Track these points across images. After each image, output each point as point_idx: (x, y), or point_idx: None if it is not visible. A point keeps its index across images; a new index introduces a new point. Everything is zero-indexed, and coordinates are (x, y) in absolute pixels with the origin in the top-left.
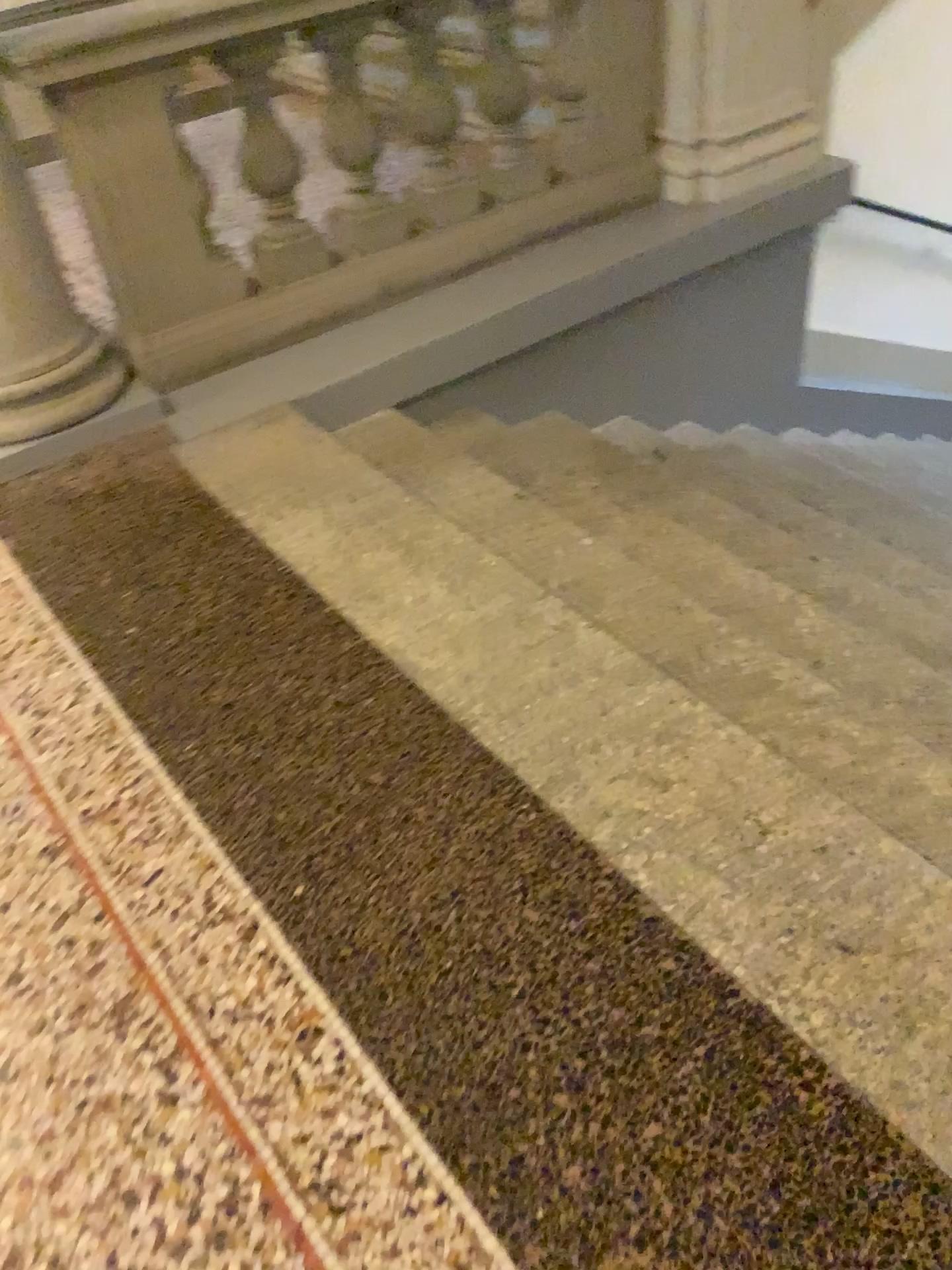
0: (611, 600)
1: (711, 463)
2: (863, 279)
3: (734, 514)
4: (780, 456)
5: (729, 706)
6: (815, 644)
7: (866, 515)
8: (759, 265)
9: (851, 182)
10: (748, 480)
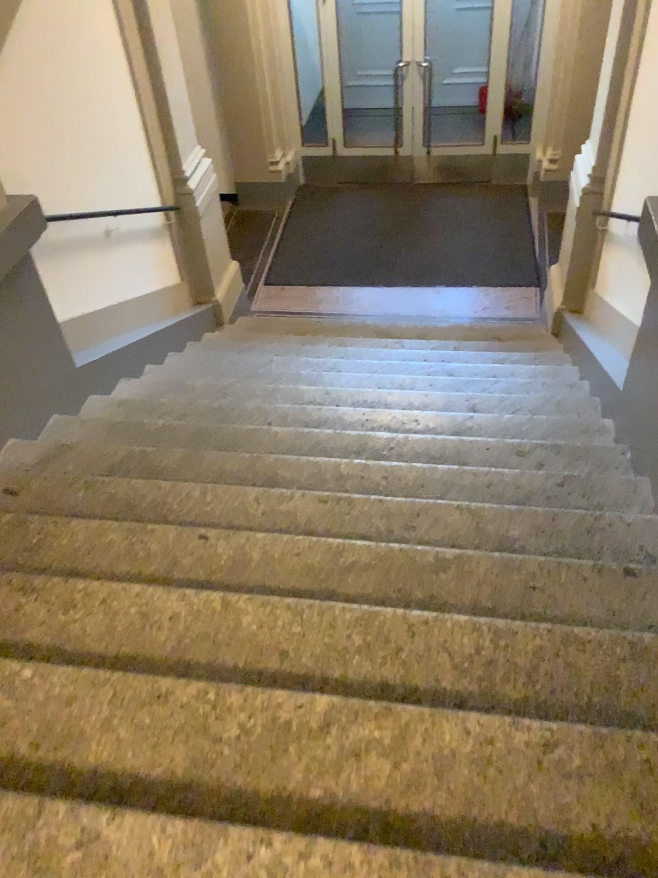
0: (90, 732)
1: (56, 476)
2: (79, 271)
3: (113, 528)
4: (100, 436)
5: (269, 785)
6: (269, 641)
7: (197, 463)
8: (3, 299)
9: (40, 209)
10: (95, 478)
